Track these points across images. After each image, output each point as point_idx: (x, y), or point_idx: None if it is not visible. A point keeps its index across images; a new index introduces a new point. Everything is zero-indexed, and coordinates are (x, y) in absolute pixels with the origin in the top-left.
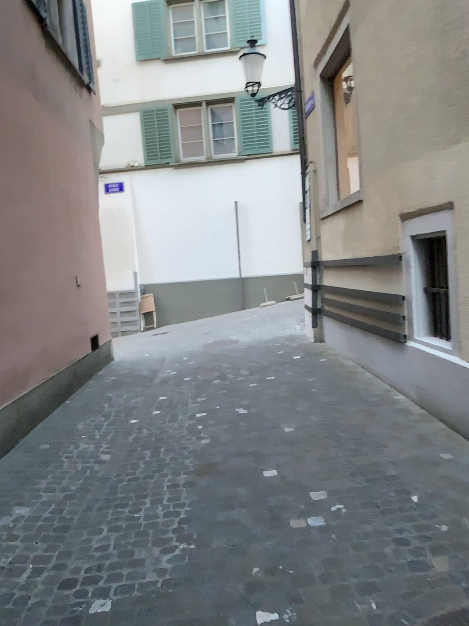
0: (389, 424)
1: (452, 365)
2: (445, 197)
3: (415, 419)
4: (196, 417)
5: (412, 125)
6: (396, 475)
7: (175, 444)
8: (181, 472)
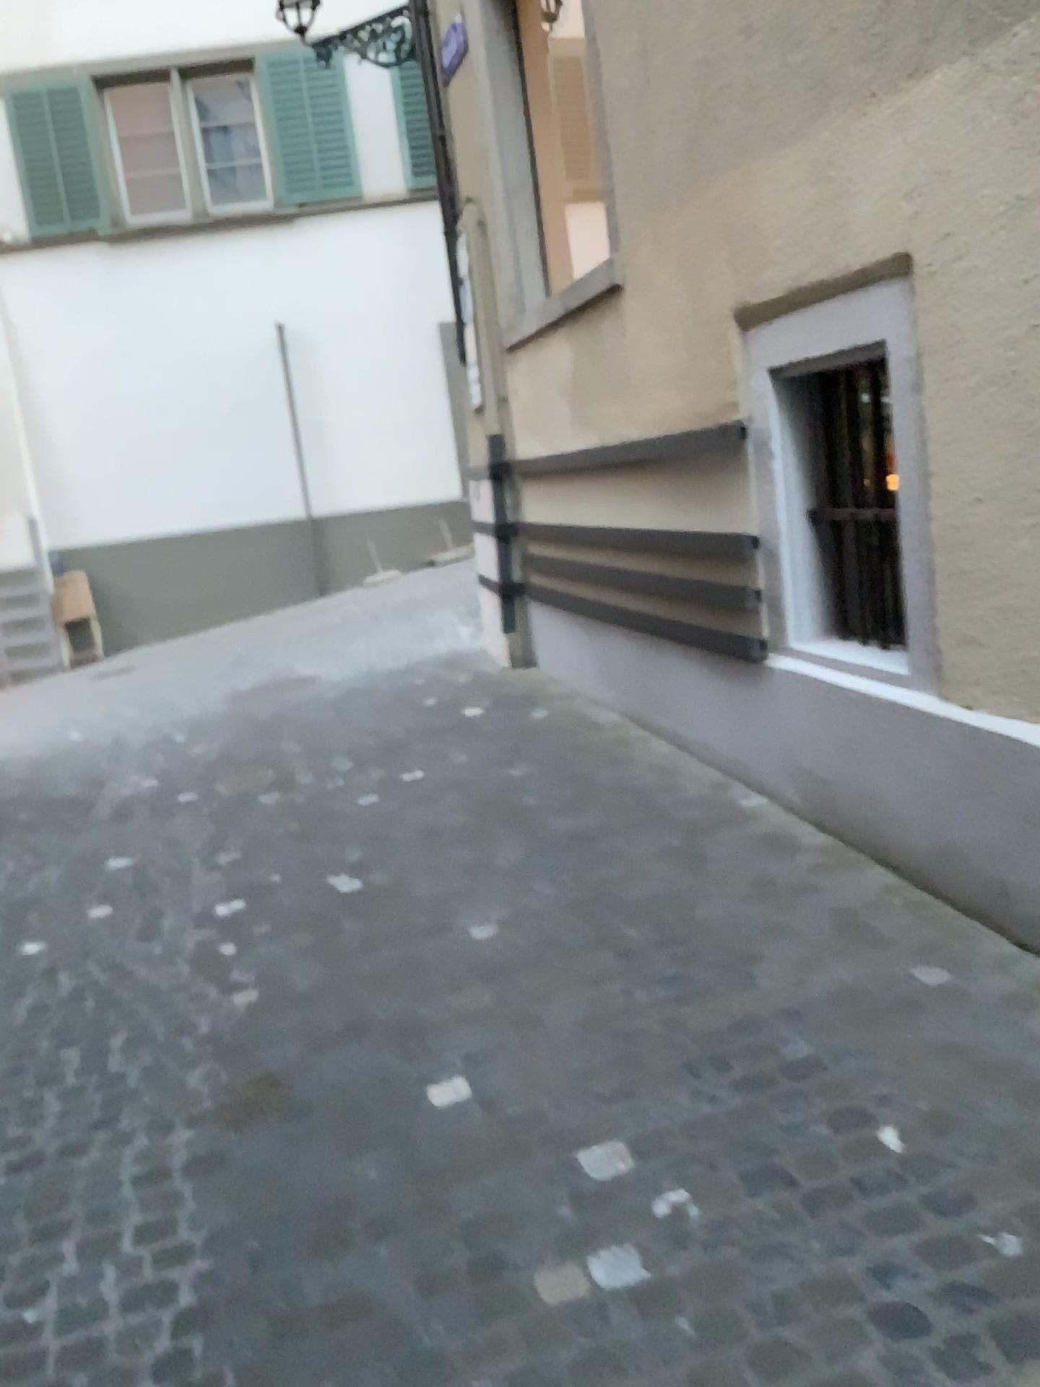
0: (754, 889)
1: (914, 716)
2: (883, 244)
3: (818, 866)
4: (217, 917)
5: (764, 46)
6: (823, 1064)
7: (157, 1019)
8: (174, 1126)
